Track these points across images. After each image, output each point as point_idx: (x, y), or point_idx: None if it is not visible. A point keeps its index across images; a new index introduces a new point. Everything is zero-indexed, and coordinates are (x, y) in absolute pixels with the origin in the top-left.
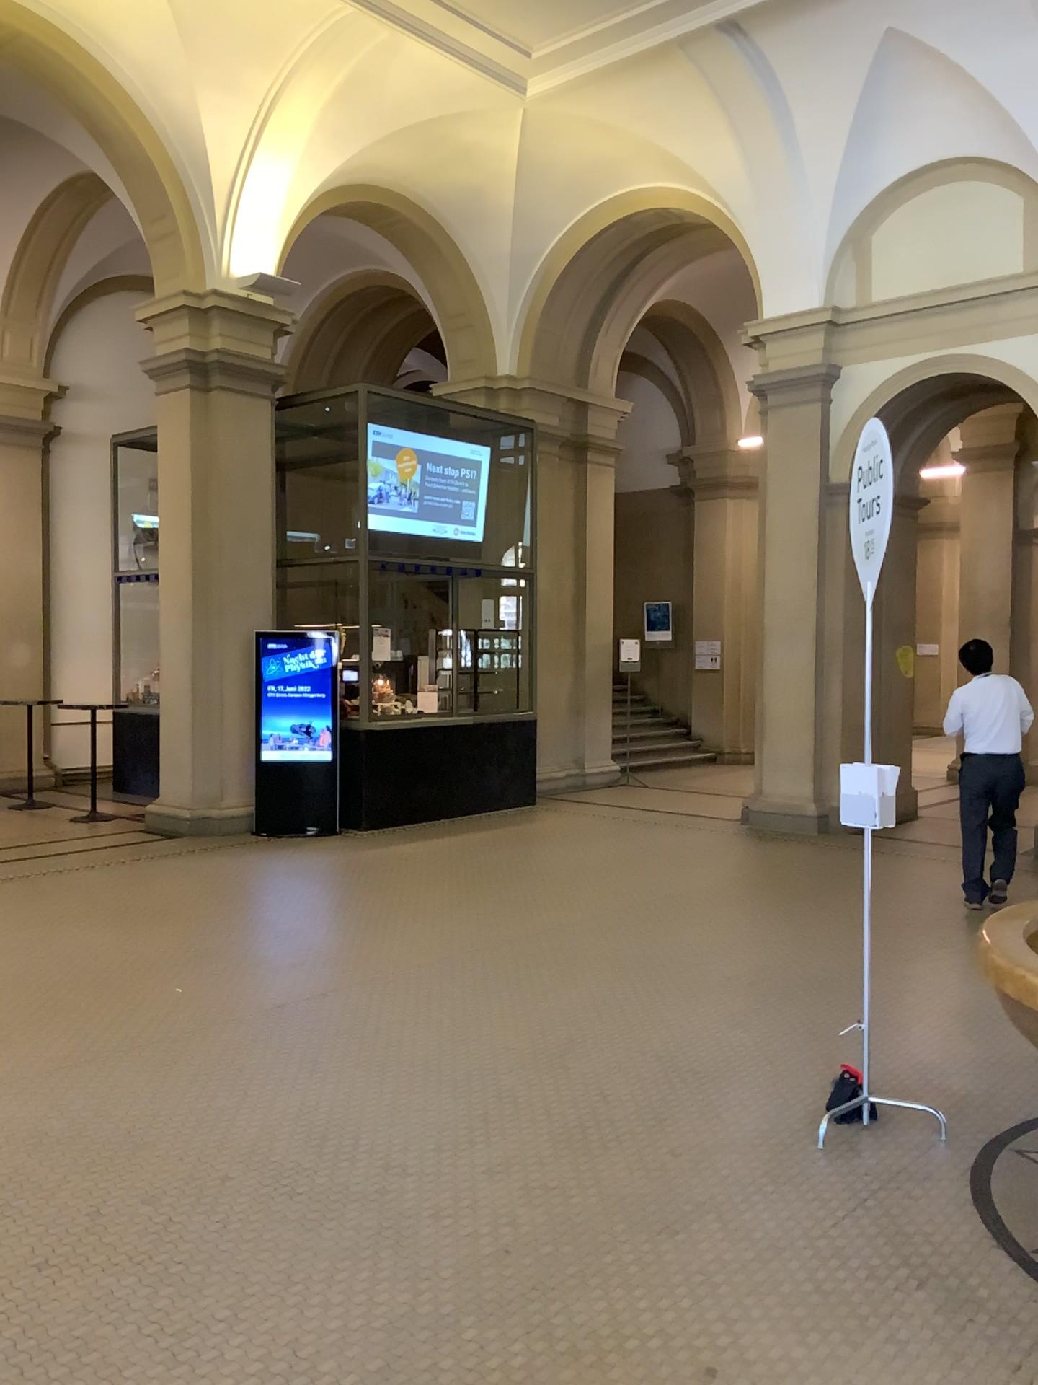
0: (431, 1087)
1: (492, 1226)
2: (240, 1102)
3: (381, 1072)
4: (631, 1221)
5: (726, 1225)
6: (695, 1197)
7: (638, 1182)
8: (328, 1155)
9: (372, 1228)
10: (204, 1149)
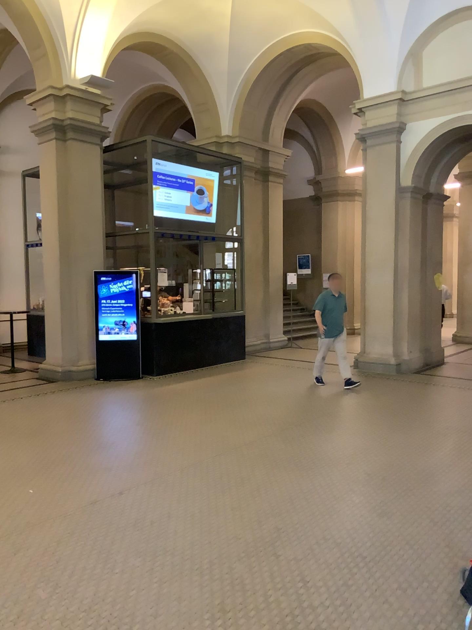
0: (184, 579)
1: None
2: (50, 596)
3: (151, 564)
4: None
5: None
6: None
7: None
8: None
9: None
10: None
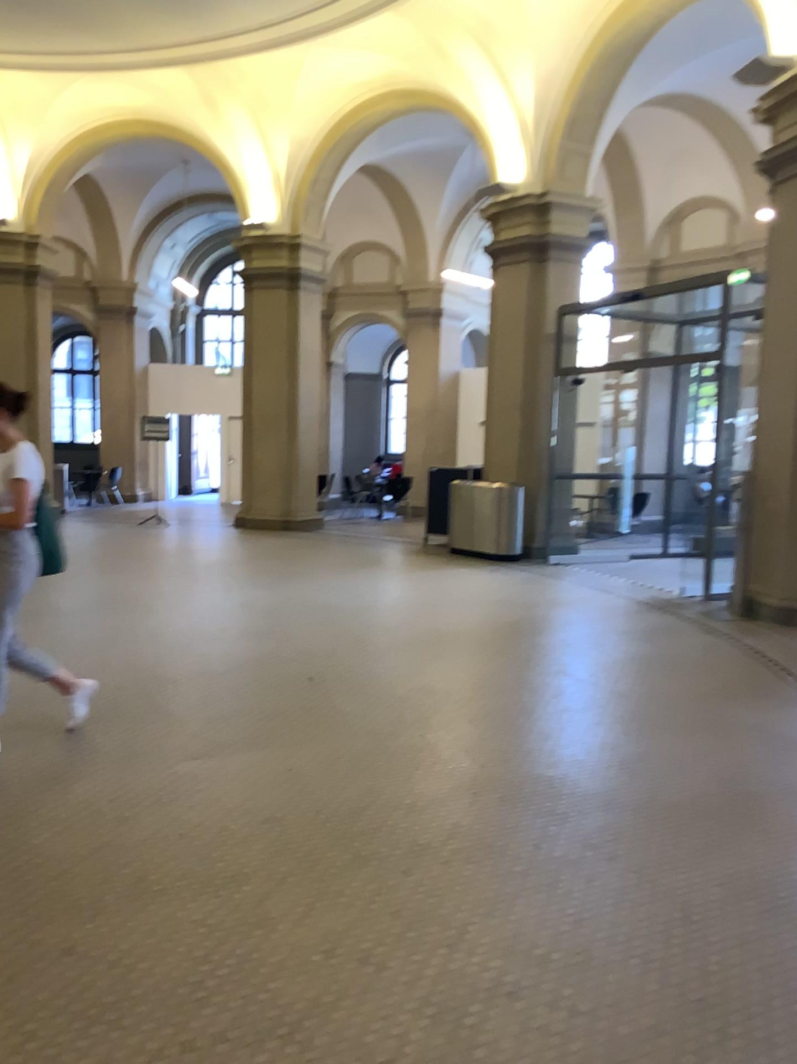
0: None
1: None
2: None
3: None
4: None
5: None
6: None
7: None
8: None
9: None
10: None
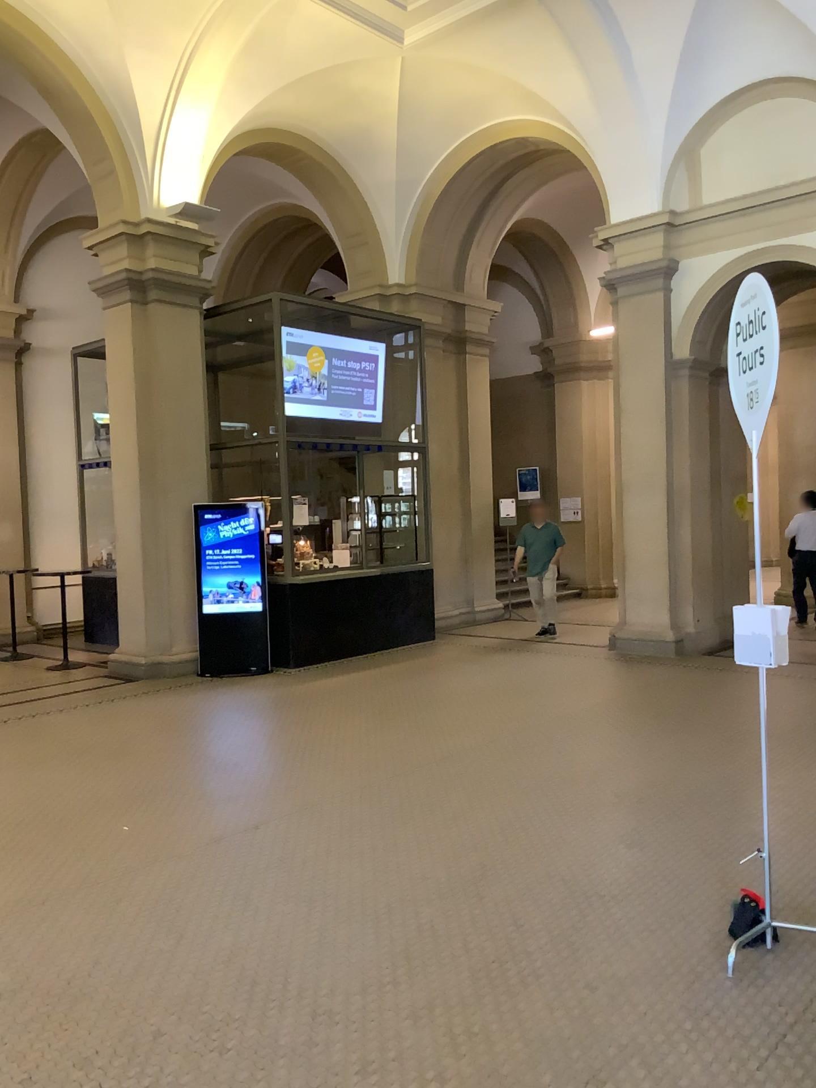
0: (354, 922)
1: (418, 1079)
2: (176, 943)
3: (307, 906)
4: (556, 1070)
5: (650, 1070)
6: (616, 1038)
7: (558, 1022)
8: (258, 1000)
9: (300, 1086)
10: (139, 999)
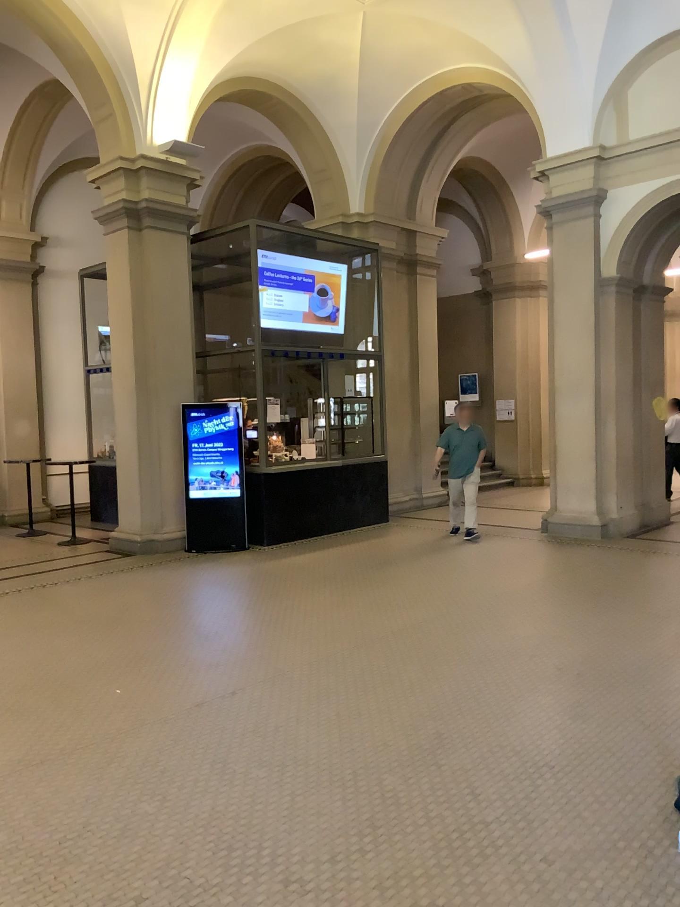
0: (322, 790)
1: None
2: (158, 808)
3: (279, 773)
4: None
5: None
6: None
7: (520, 901)
8: (233, 869)
9: None
10: (122, 866)
